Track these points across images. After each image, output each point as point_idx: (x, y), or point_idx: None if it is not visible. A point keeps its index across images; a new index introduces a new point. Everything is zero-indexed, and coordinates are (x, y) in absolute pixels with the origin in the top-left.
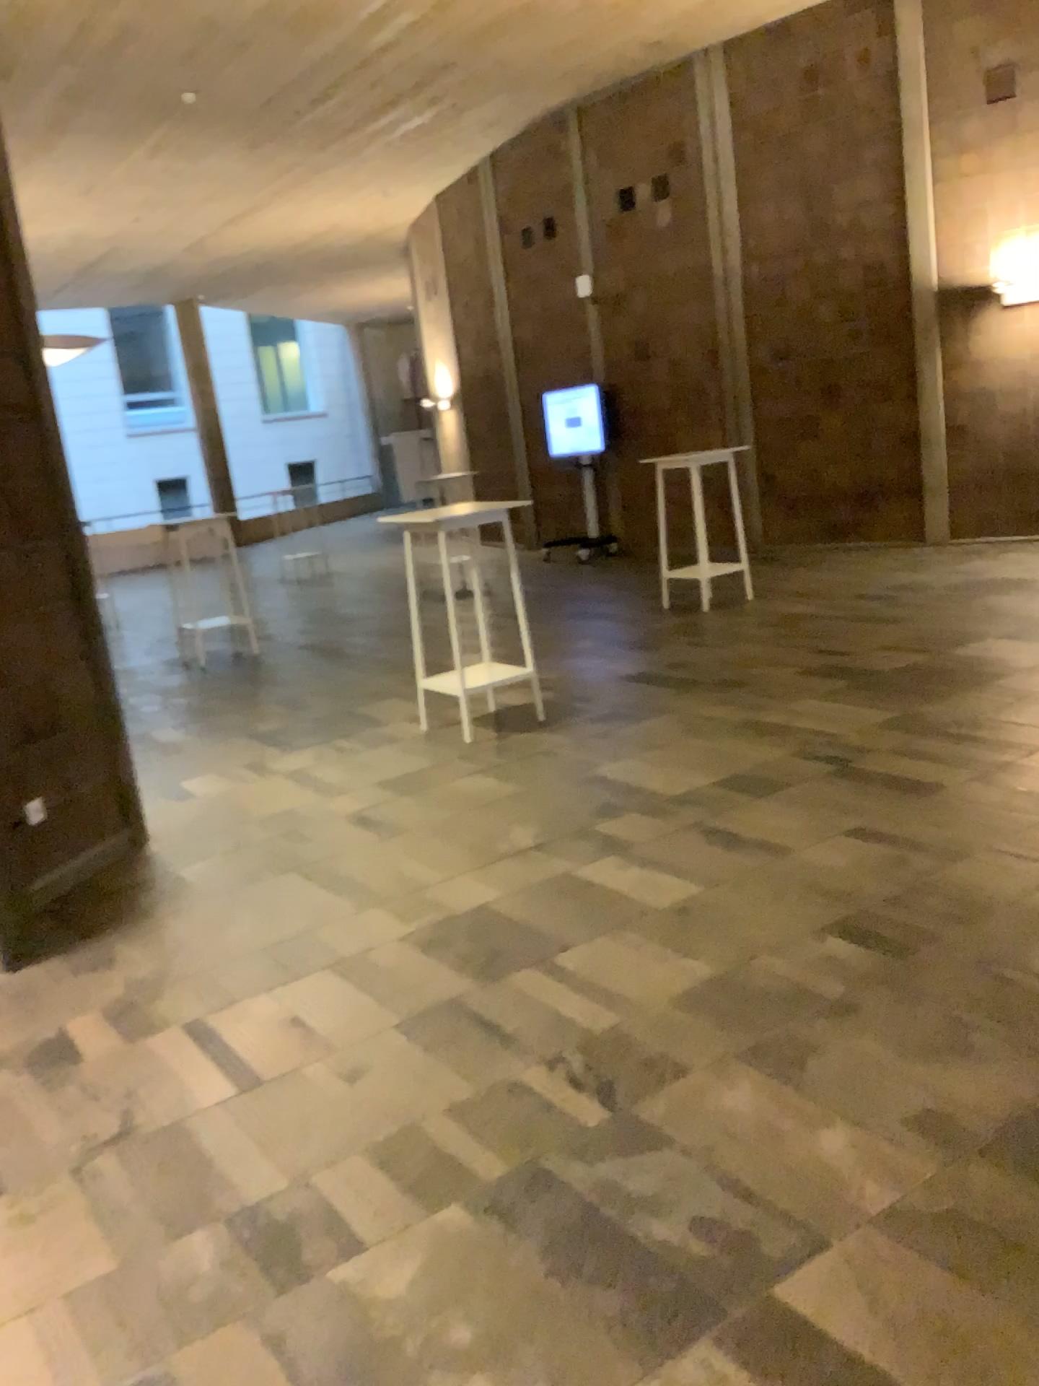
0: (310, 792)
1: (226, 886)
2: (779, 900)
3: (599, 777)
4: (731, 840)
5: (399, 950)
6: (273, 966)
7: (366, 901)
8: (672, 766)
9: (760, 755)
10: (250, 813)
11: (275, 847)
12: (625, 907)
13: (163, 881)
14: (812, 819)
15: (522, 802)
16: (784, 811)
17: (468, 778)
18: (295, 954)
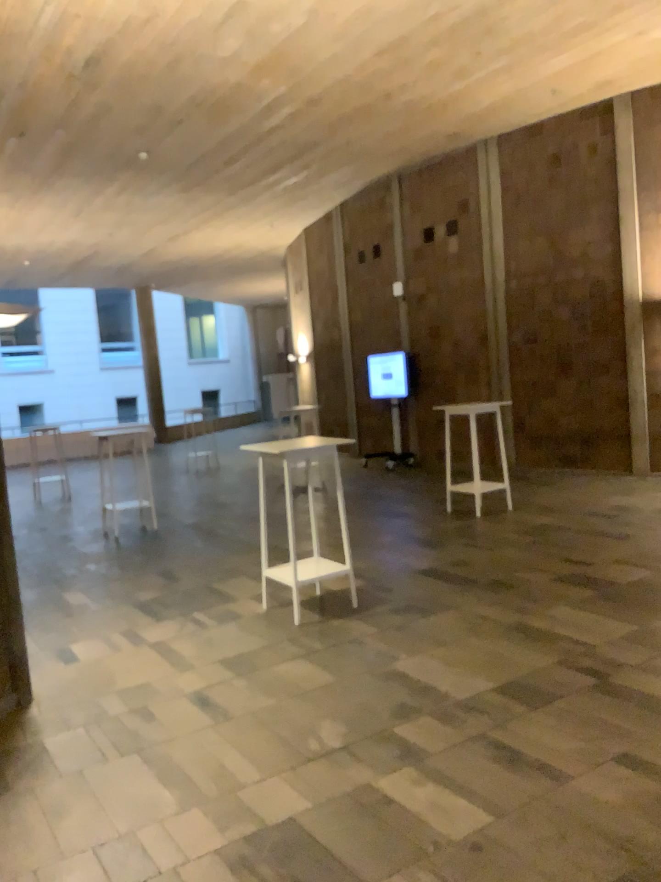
0: (166, 667)
1: (78, 765)
2: (564, 843)
3: (399, 673)
4: (513, 758)
5: (211, 866)
6: (94, 875)
7: (191, 798)
8: (458, 667)
9: (530, 663)
10: (115, 685)
11: (128, 724)
12: (420, 834)
13: (28, 753)
14: (583, 740)
15: (334, 693)
16: (557, 727)
17: (293, 663)
18: (116, 861)
